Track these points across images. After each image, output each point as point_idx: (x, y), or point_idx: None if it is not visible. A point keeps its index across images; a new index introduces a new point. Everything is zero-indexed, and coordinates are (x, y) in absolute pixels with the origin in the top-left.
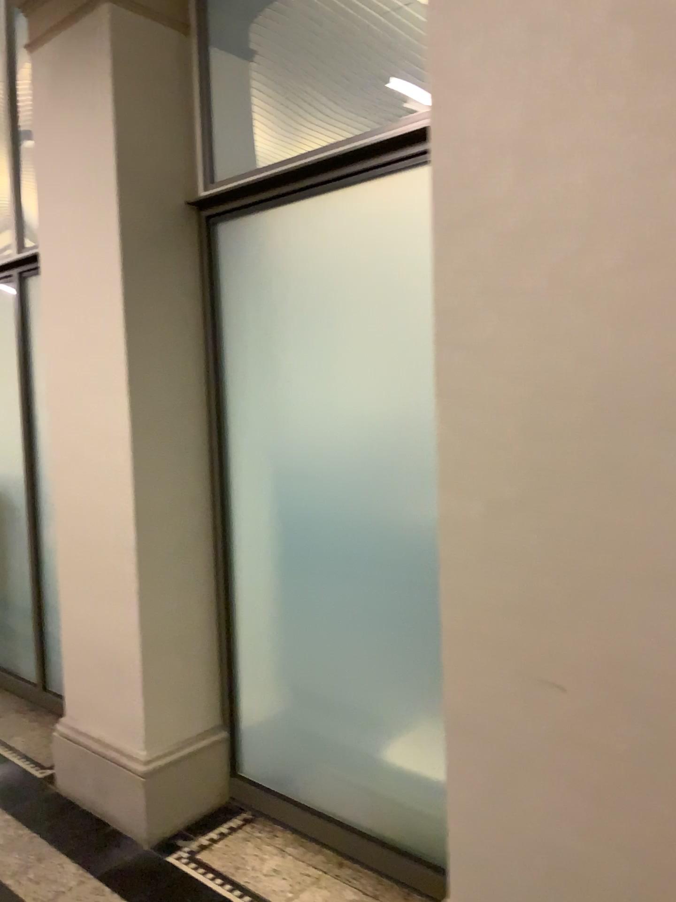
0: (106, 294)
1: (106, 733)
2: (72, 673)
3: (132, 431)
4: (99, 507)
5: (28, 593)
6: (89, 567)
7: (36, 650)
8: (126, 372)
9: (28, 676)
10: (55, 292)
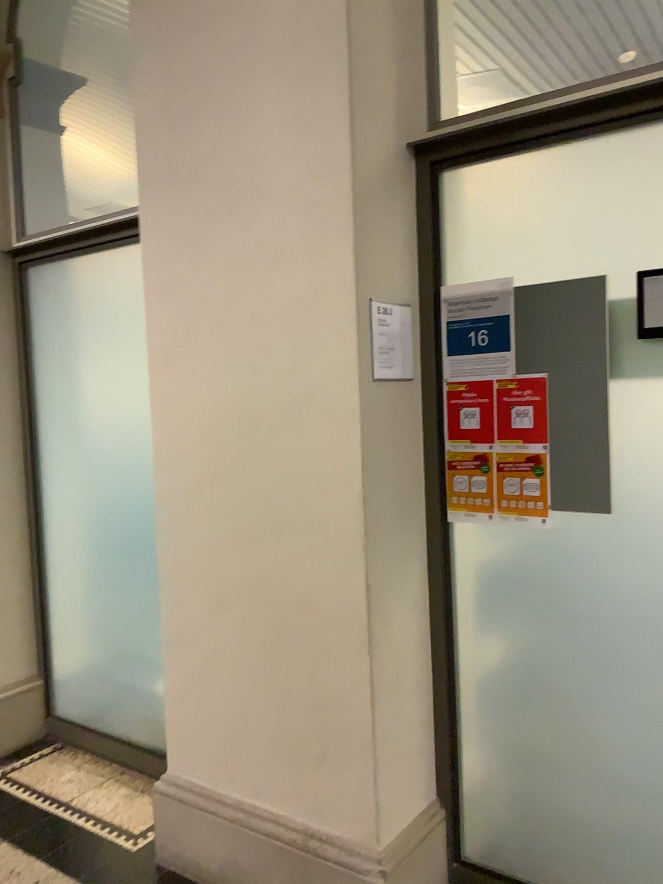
0: None
1: None
2: None
3: None
4: None
5: None
6: None
7: None
8: None
9: None
10: None
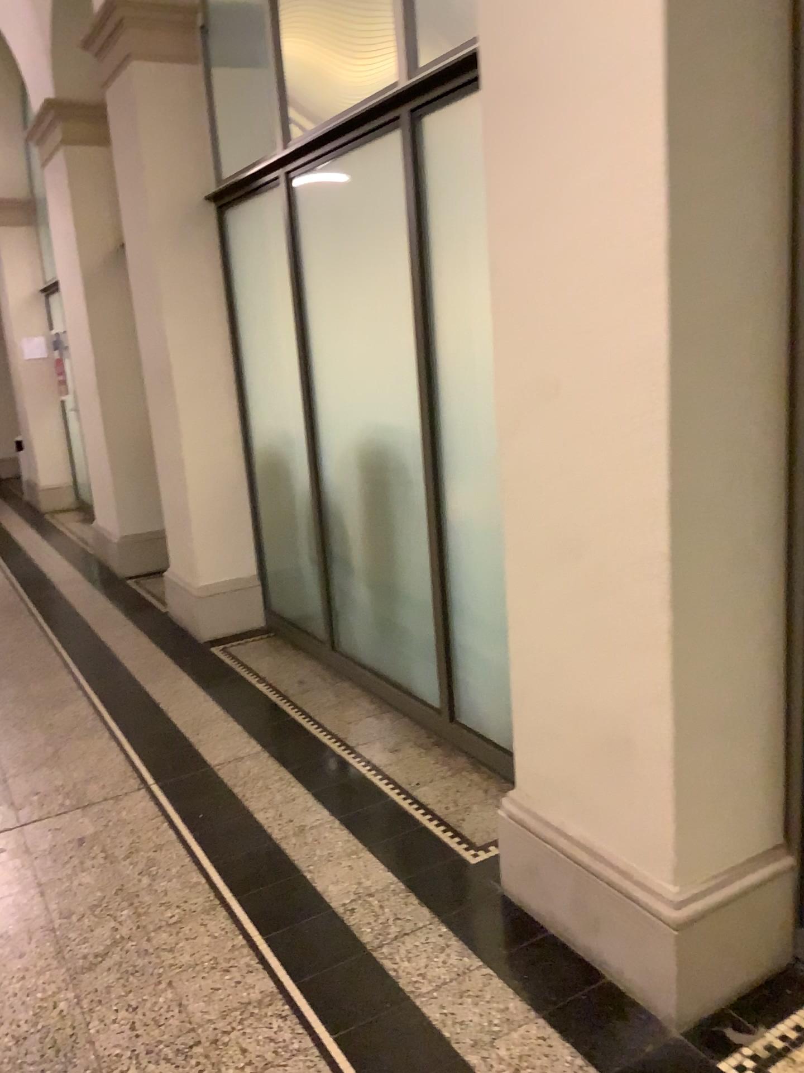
0: (628, 74)
1: (600, 835)
2: (536, 732)
3: (673, 340)
4: (599, 478)
5: (432, 586)
6: (577, 575)
7: (444, 663)
8: (664, 227)
9: (432, 695)
10: (514, 95)
